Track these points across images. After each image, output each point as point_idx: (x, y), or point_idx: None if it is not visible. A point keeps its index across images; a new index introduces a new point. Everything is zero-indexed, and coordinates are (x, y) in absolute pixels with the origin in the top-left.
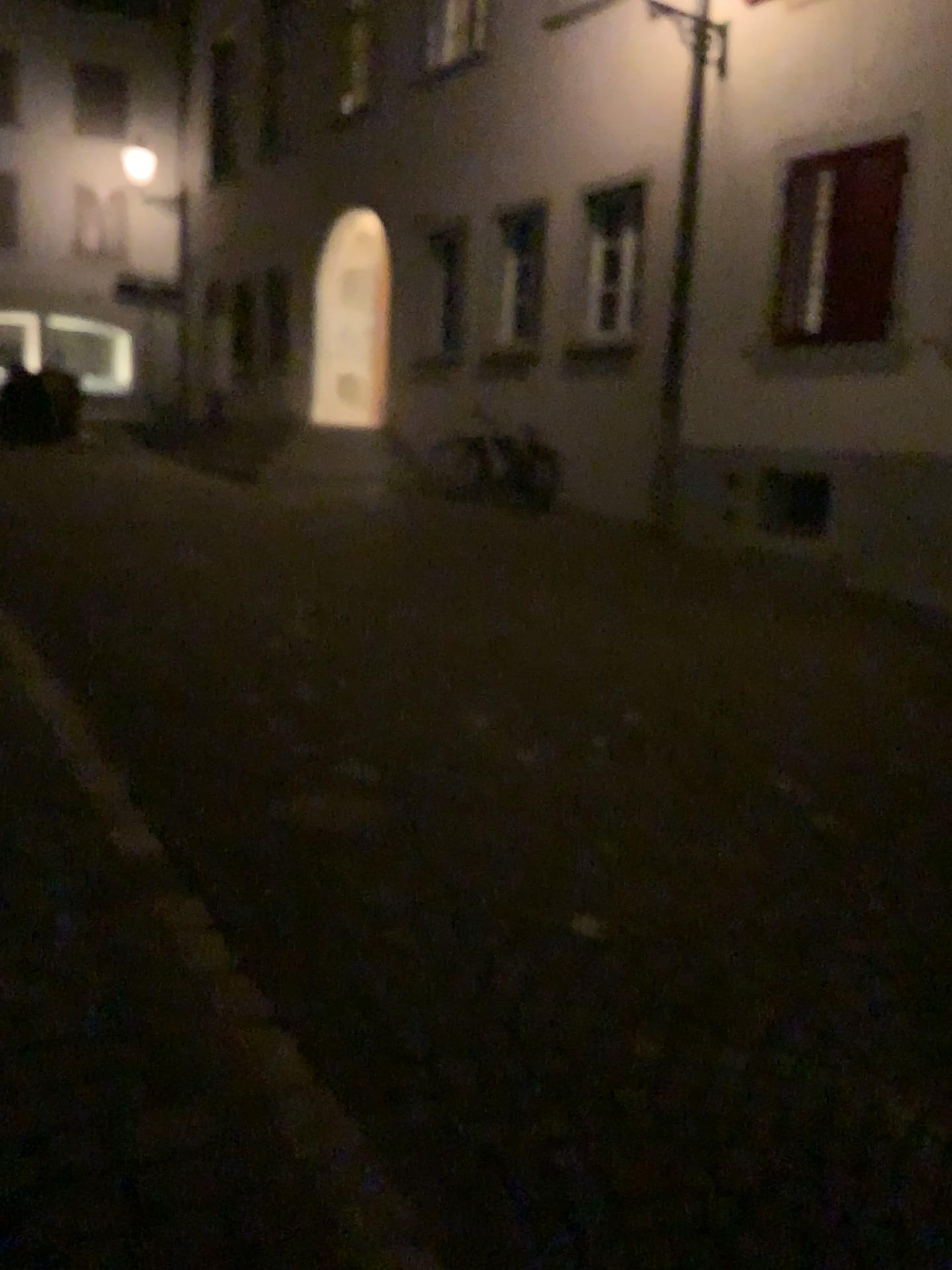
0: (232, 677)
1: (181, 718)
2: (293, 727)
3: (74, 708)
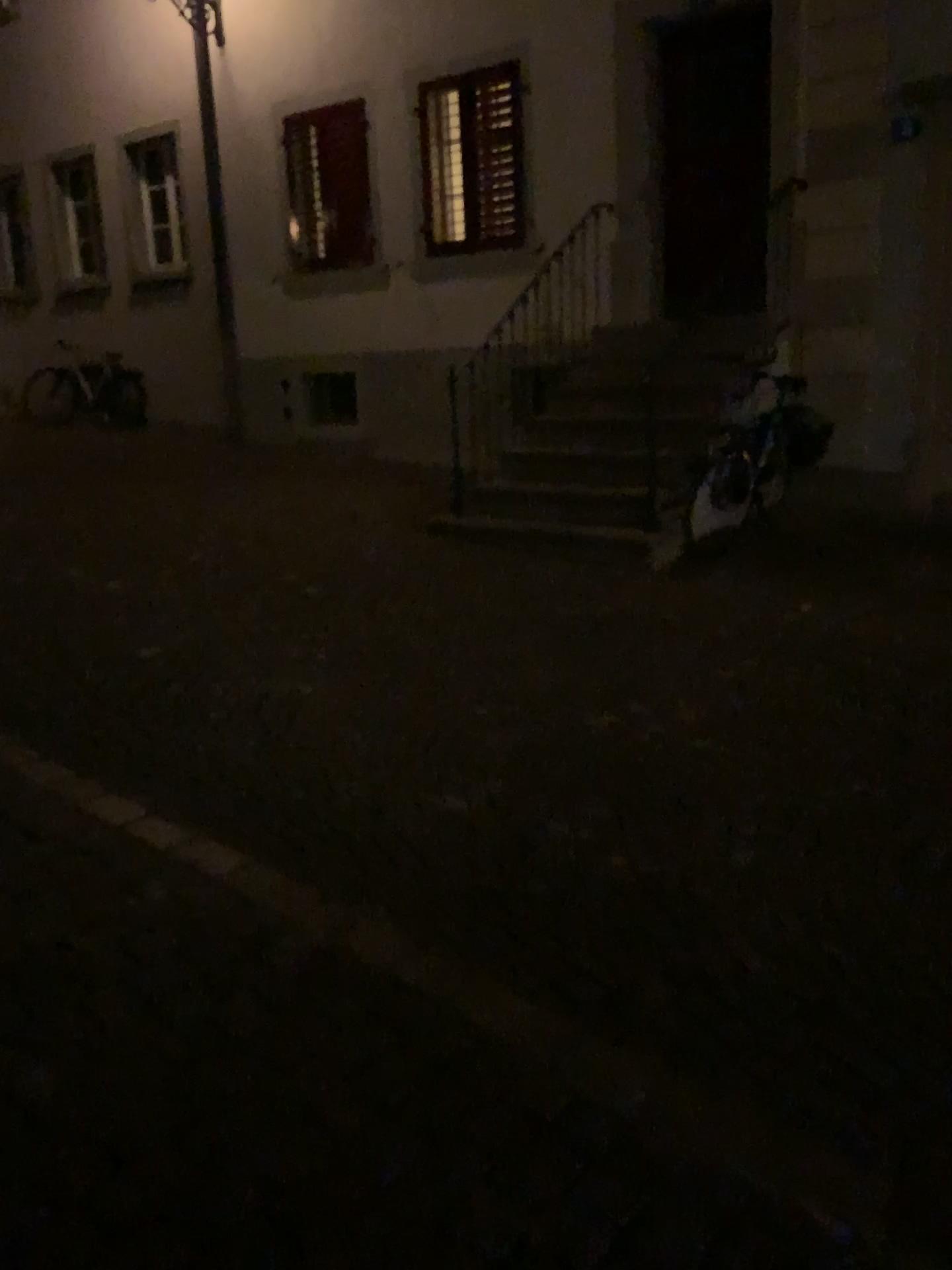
0: None
1: None
2: None
3: None
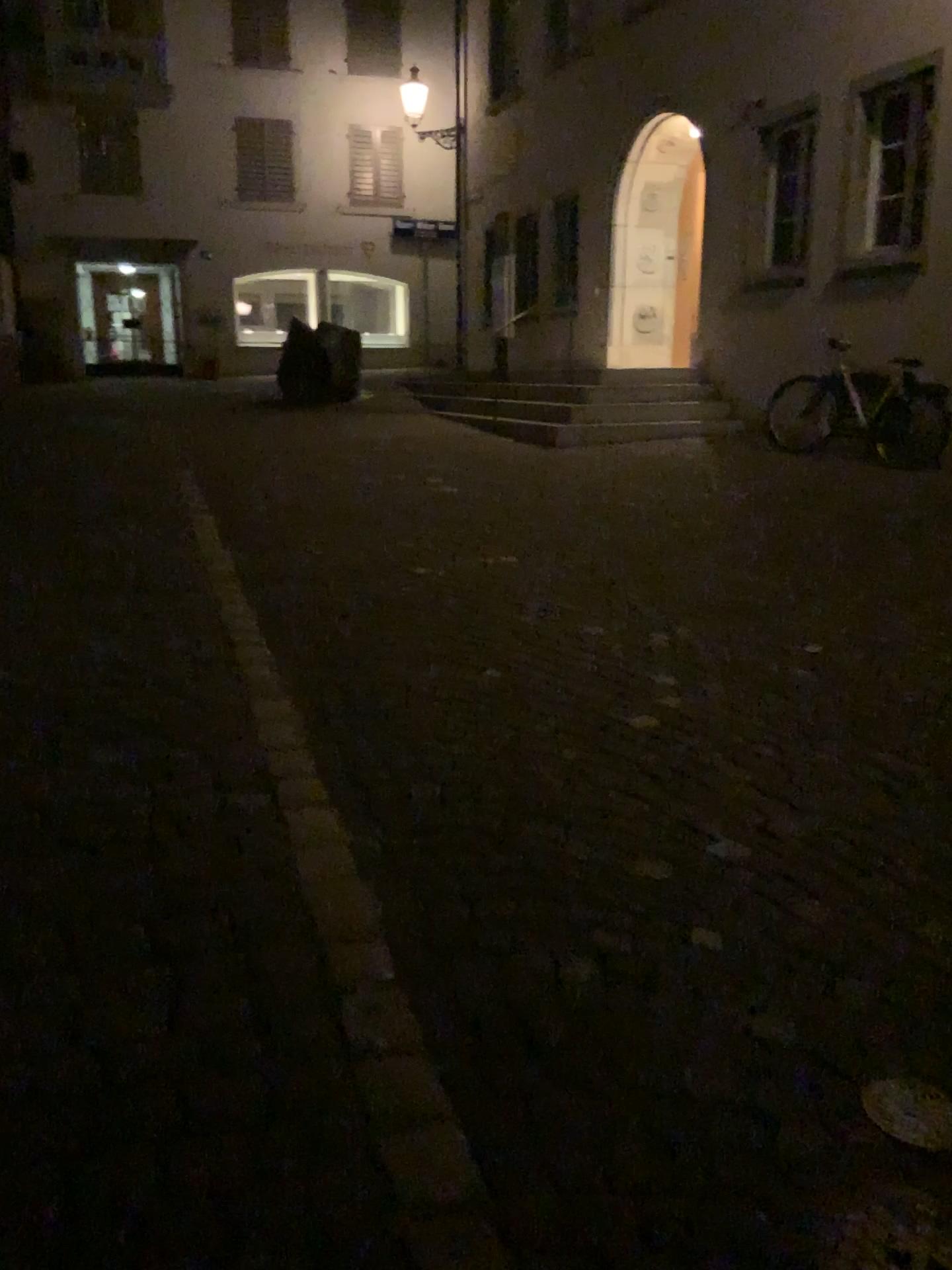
0: (624, 816)
1: (564, 930)
2: (769, 960)
3: (386, 904)
